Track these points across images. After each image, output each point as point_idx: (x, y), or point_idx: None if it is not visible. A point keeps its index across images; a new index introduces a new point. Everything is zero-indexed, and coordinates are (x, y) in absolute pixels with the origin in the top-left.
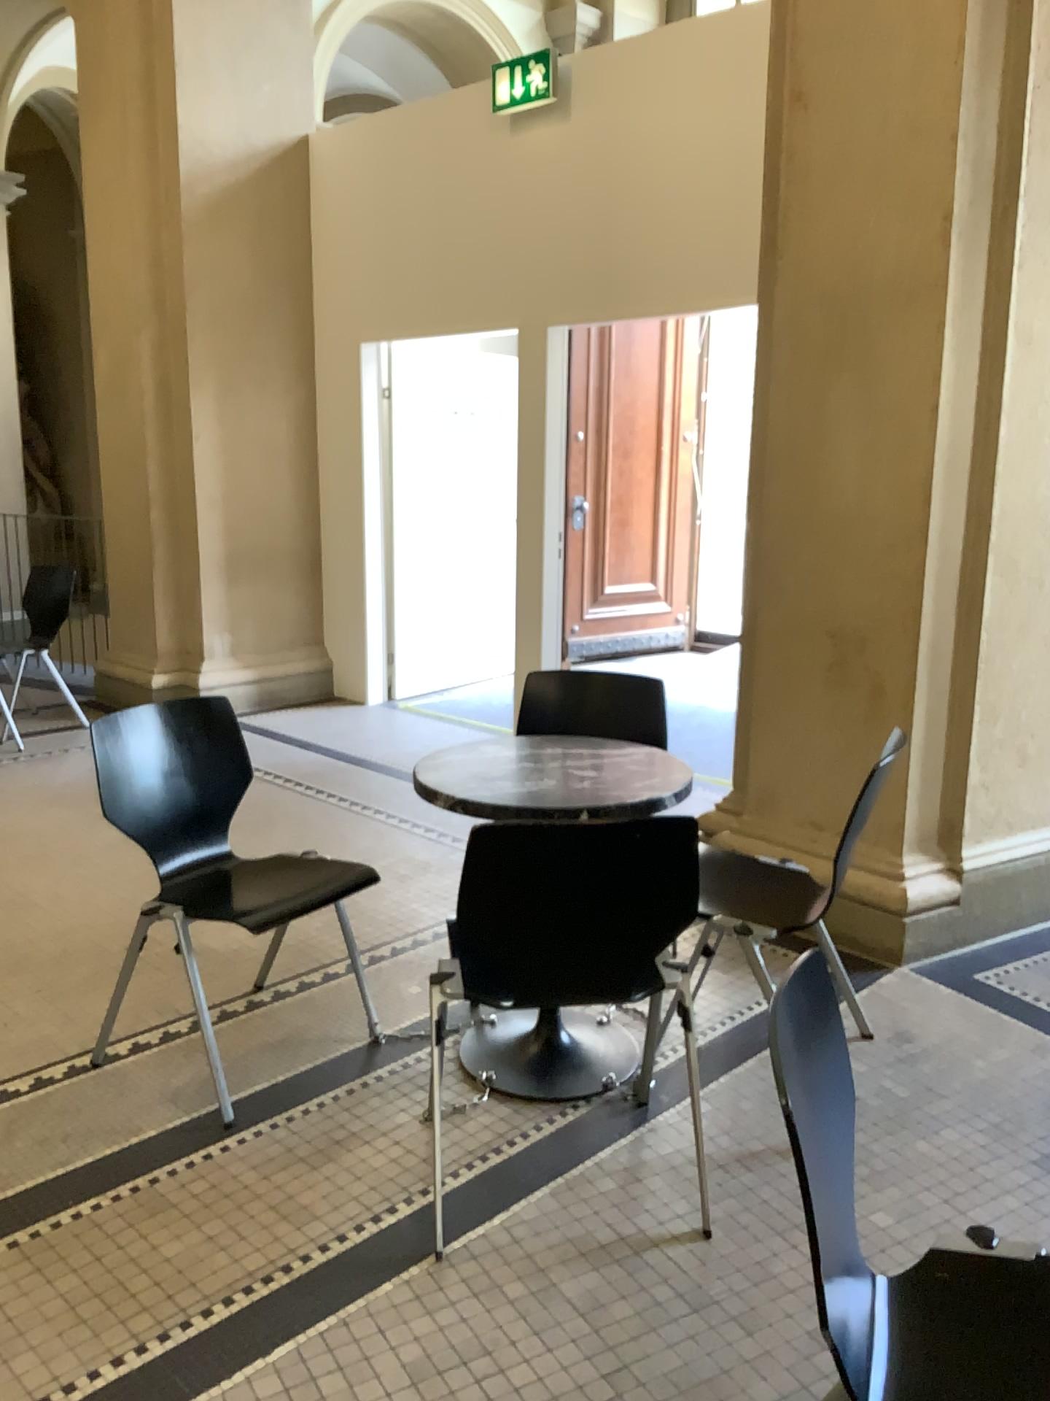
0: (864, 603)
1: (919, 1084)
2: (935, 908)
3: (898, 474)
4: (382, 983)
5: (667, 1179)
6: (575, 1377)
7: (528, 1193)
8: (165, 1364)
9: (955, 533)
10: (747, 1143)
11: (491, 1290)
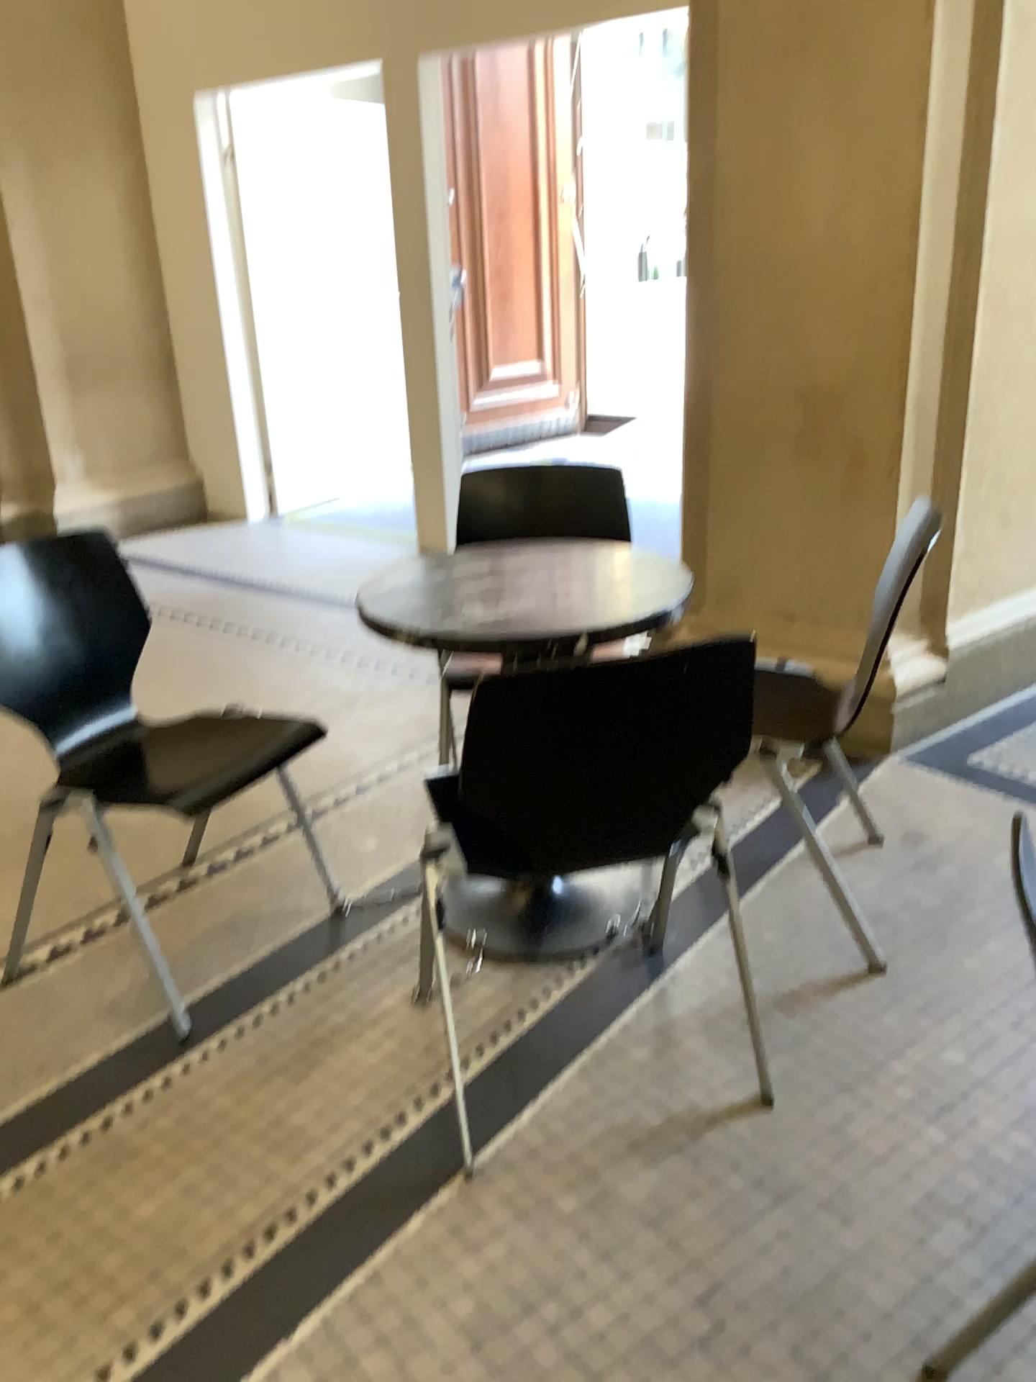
0: (838, 356)
1: (950, 890)
2: (921, 690)
3: (877, 195)
4: (332, 838)
5: (709, 1039)
6: (667, 1309)
7: (556, 1076)
8: (167, 1370)
9: (941, 263)
10: (785, 984)
11: (542, 1207)
